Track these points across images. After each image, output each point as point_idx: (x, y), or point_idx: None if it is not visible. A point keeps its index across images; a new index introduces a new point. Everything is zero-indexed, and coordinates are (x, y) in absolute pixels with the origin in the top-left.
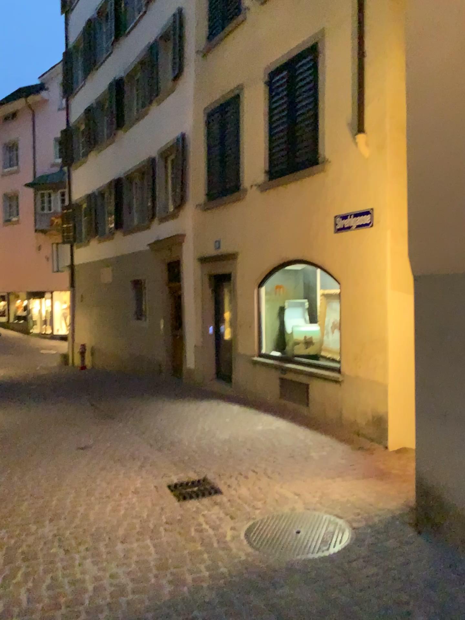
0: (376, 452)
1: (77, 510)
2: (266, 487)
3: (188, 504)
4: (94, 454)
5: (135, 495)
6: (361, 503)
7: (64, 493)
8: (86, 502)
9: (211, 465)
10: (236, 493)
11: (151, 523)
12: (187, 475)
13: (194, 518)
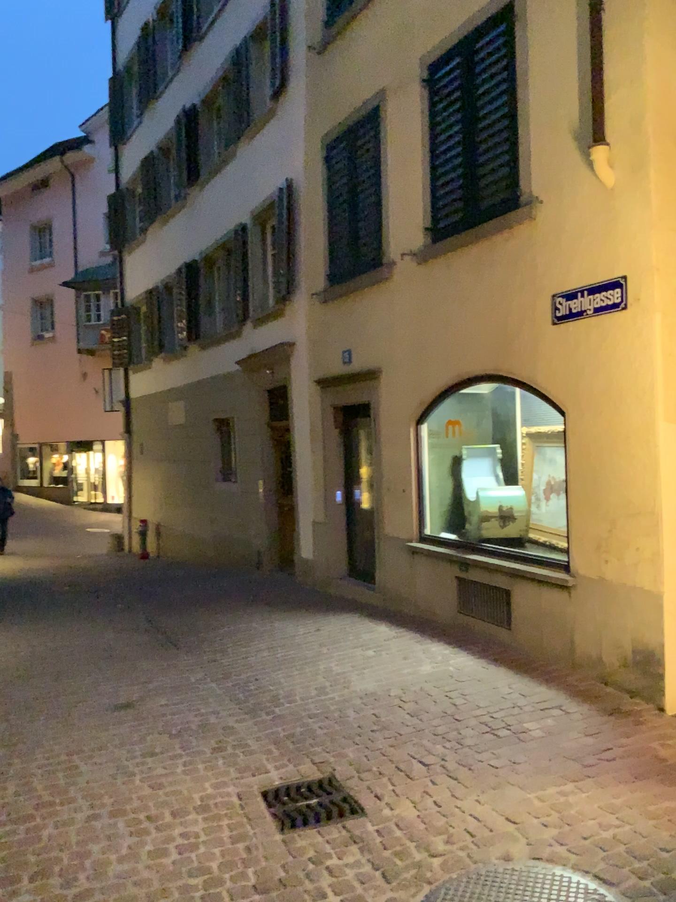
0: (647, 720)
1: (85, 855)
2: (448, 801)
3: (298, 841)
4: (135, 721)
5: (200, 816)
6: (644, 845)
7: (68, 811)
8: (105, 833)
9: (342, 746)
10: (391, 814)
11: (224, 892)
12: (298, 769)
13: (310, 879)
